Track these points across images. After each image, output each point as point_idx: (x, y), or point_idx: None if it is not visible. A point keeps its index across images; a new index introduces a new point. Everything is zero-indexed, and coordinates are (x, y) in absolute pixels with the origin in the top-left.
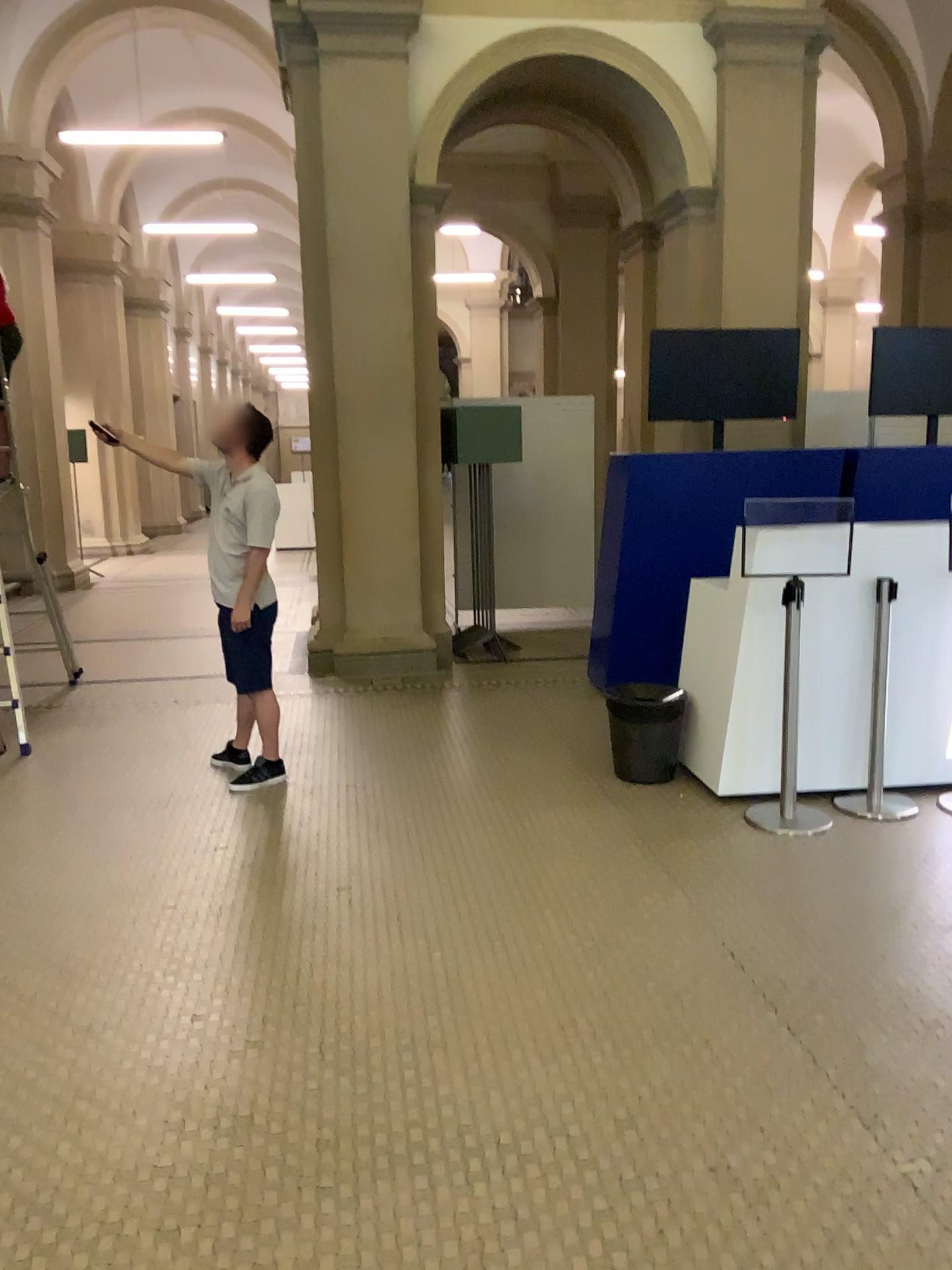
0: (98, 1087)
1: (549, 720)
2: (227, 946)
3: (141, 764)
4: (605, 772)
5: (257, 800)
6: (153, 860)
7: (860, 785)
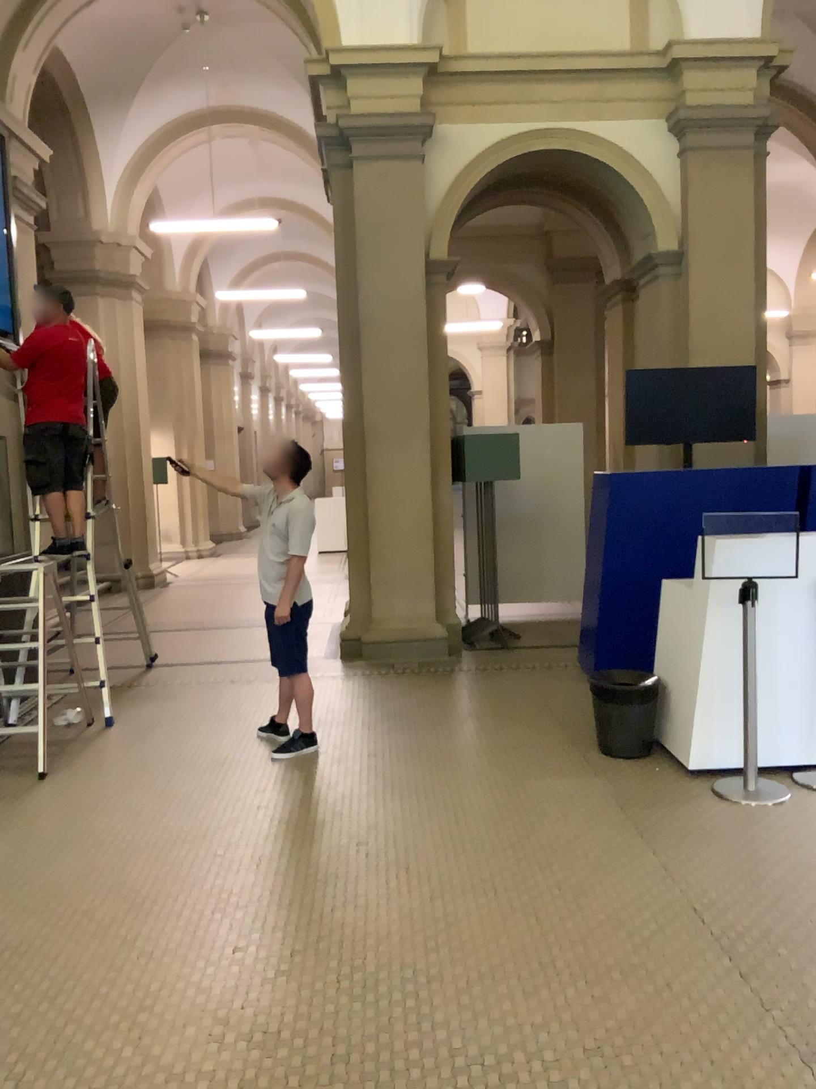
0: (159, 1001)
1: (544, 700)
2: (267, 887)
3: (201, 734)
4: (592, 745)
5: (295, 765)
6: (208, 814)
7: None
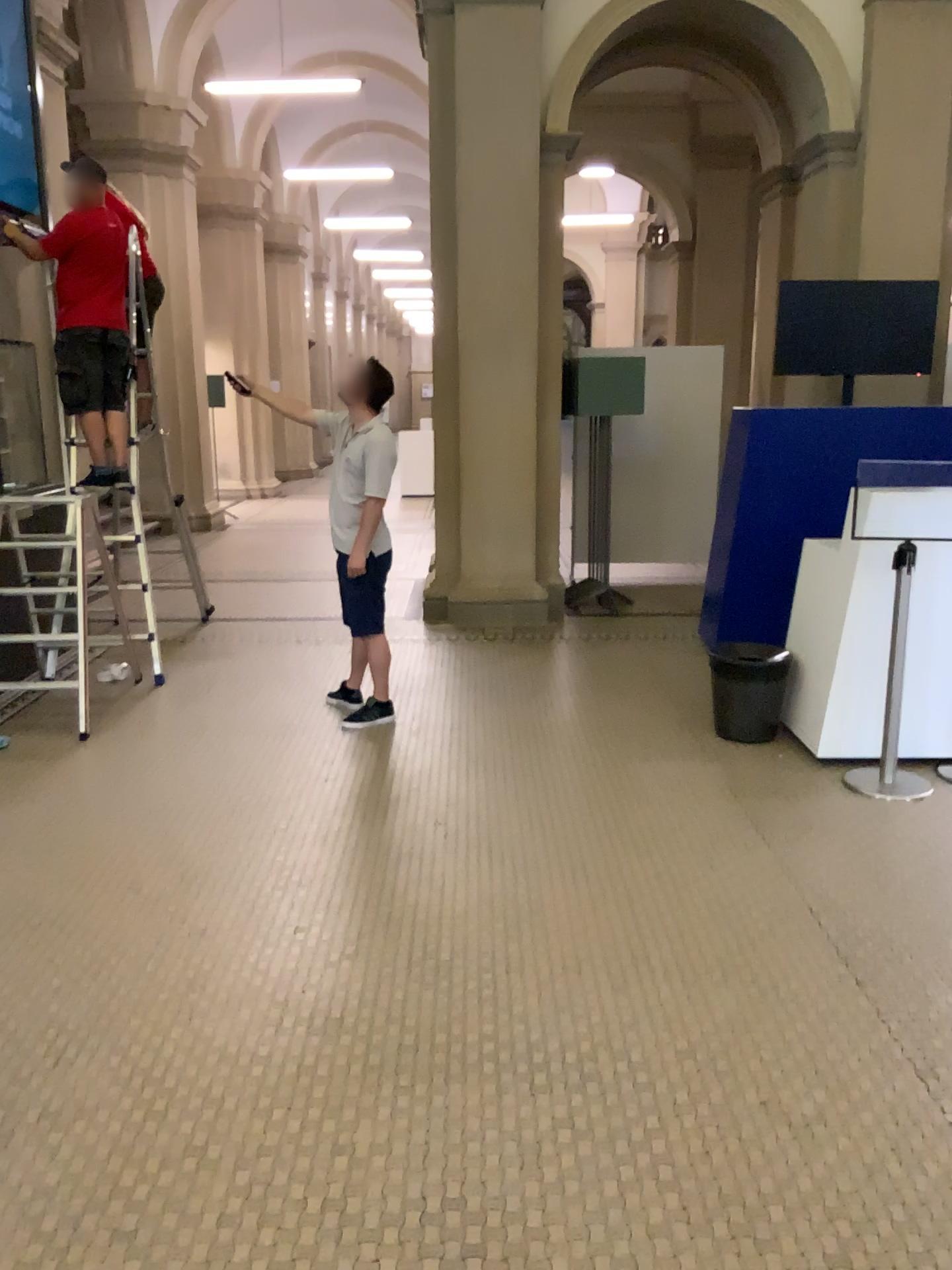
0: (213, 982)
1: (656, 675)
2: (334, 868)
3: (263, 698)
4: (708, 728)
5: (369, 737)
6: (270, 786)
7: None
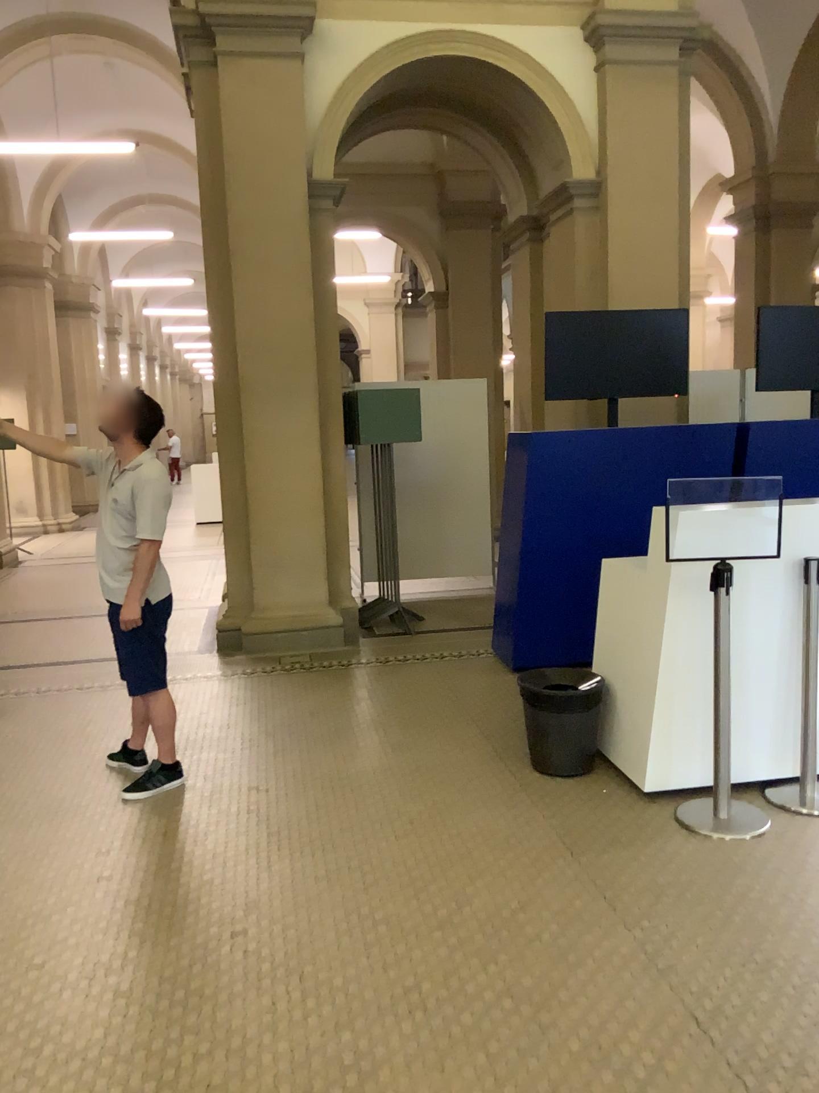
0: None
1: (460, 703)
2: (98, 1029)
3: (33, 767)
4: (523, 763)
5: (153, 810)
6: (27, 897)
7: (795, 775)
